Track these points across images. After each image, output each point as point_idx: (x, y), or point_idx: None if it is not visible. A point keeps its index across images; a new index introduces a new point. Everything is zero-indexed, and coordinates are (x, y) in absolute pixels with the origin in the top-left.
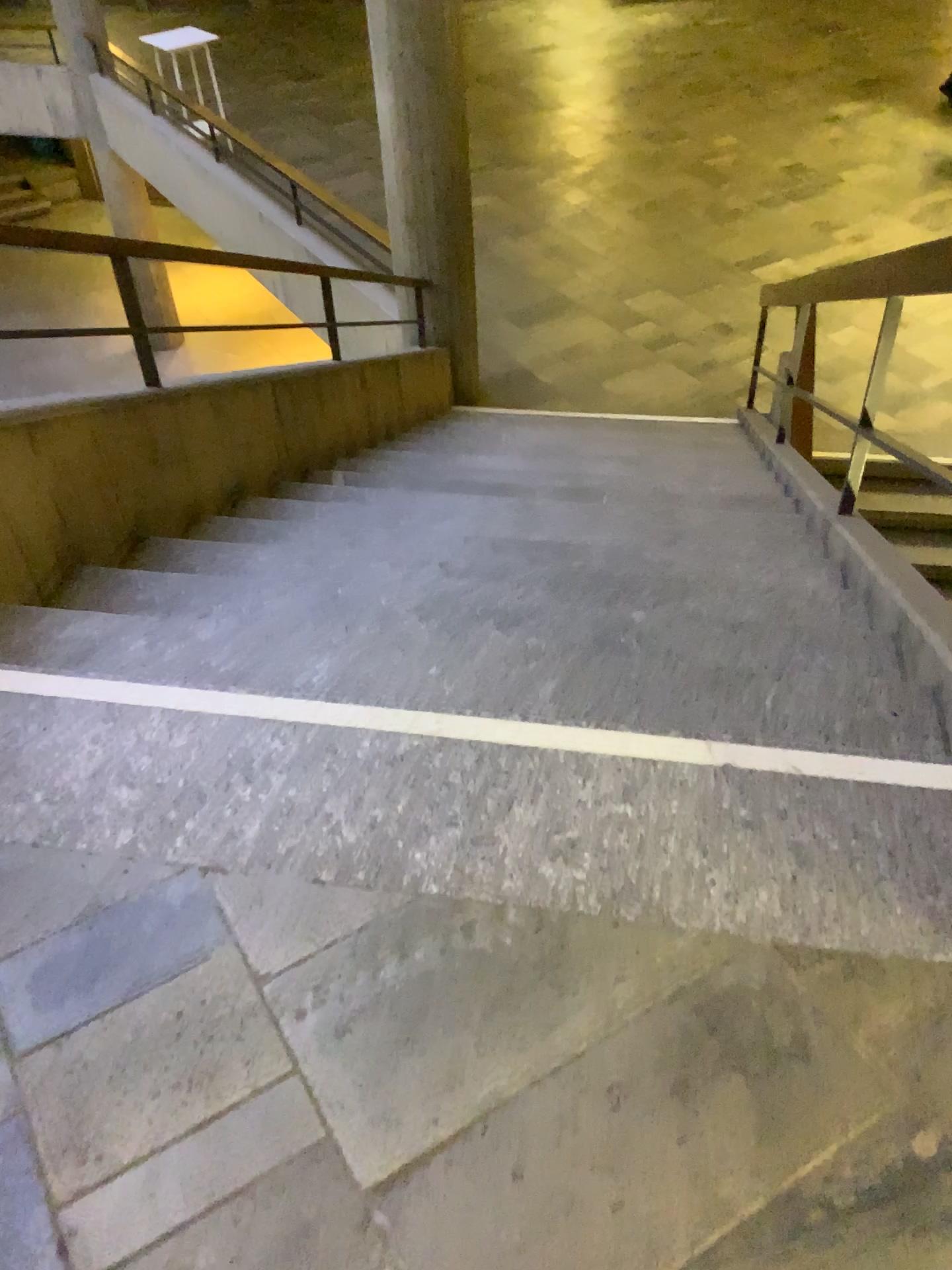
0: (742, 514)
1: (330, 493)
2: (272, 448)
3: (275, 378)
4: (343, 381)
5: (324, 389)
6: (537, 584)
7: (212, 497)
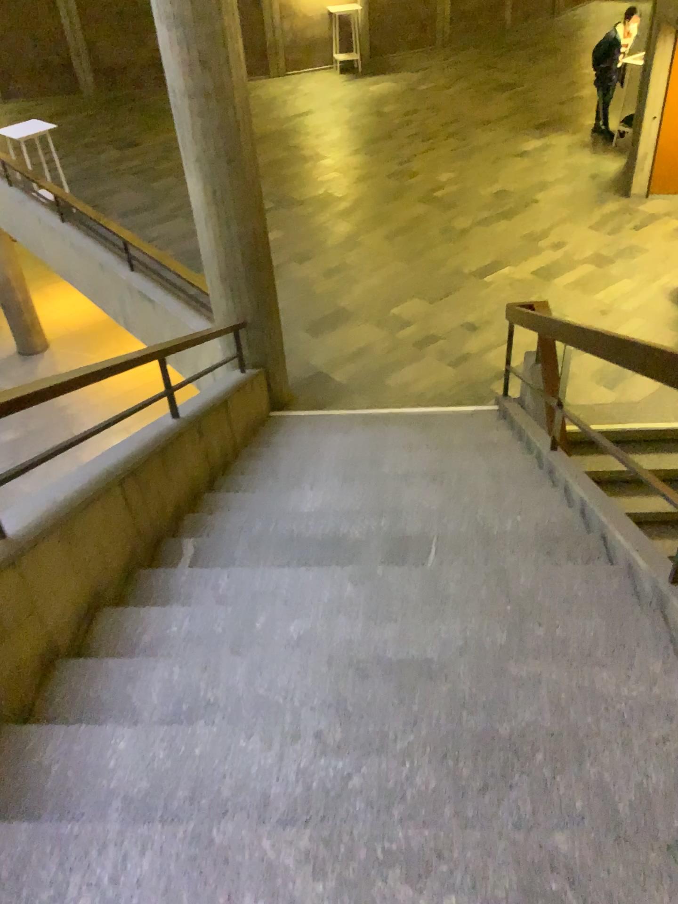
0: (567, 567)
1: (188, 583)
2: (129, 544)
3: (126, 478)
4: (186, 444)
5: (171, 459)
6: (429, 762)
7: (75, 631)
